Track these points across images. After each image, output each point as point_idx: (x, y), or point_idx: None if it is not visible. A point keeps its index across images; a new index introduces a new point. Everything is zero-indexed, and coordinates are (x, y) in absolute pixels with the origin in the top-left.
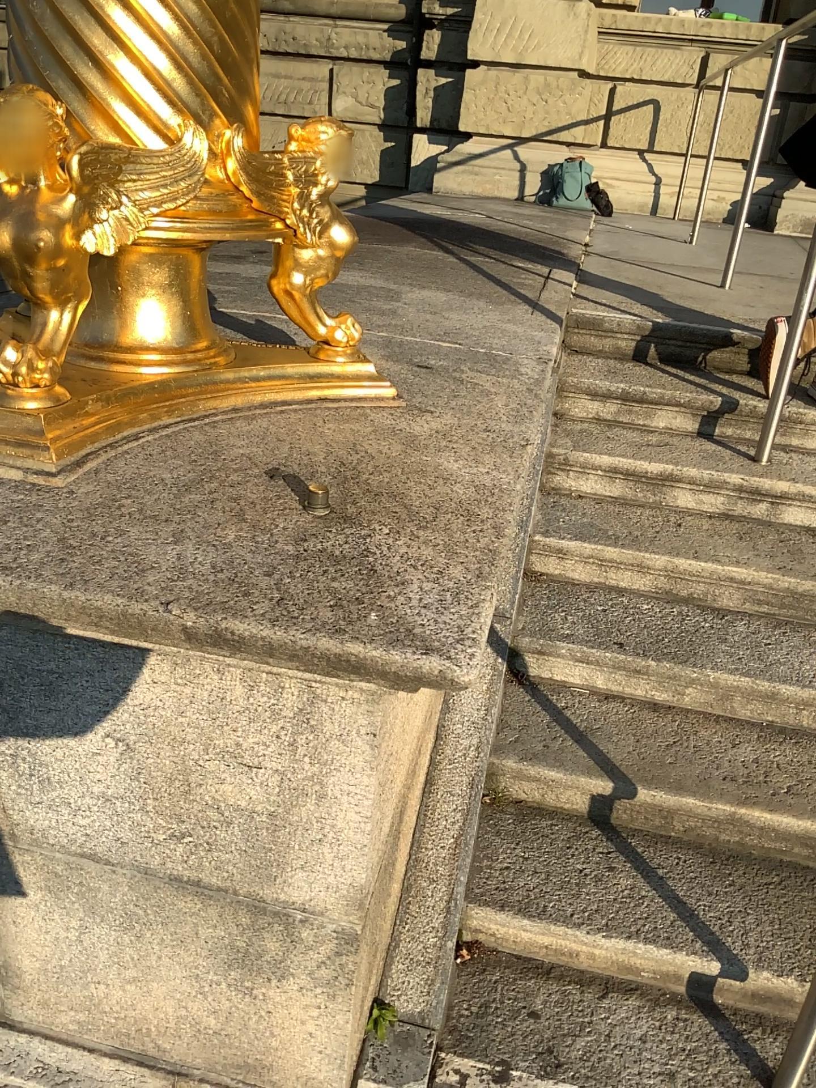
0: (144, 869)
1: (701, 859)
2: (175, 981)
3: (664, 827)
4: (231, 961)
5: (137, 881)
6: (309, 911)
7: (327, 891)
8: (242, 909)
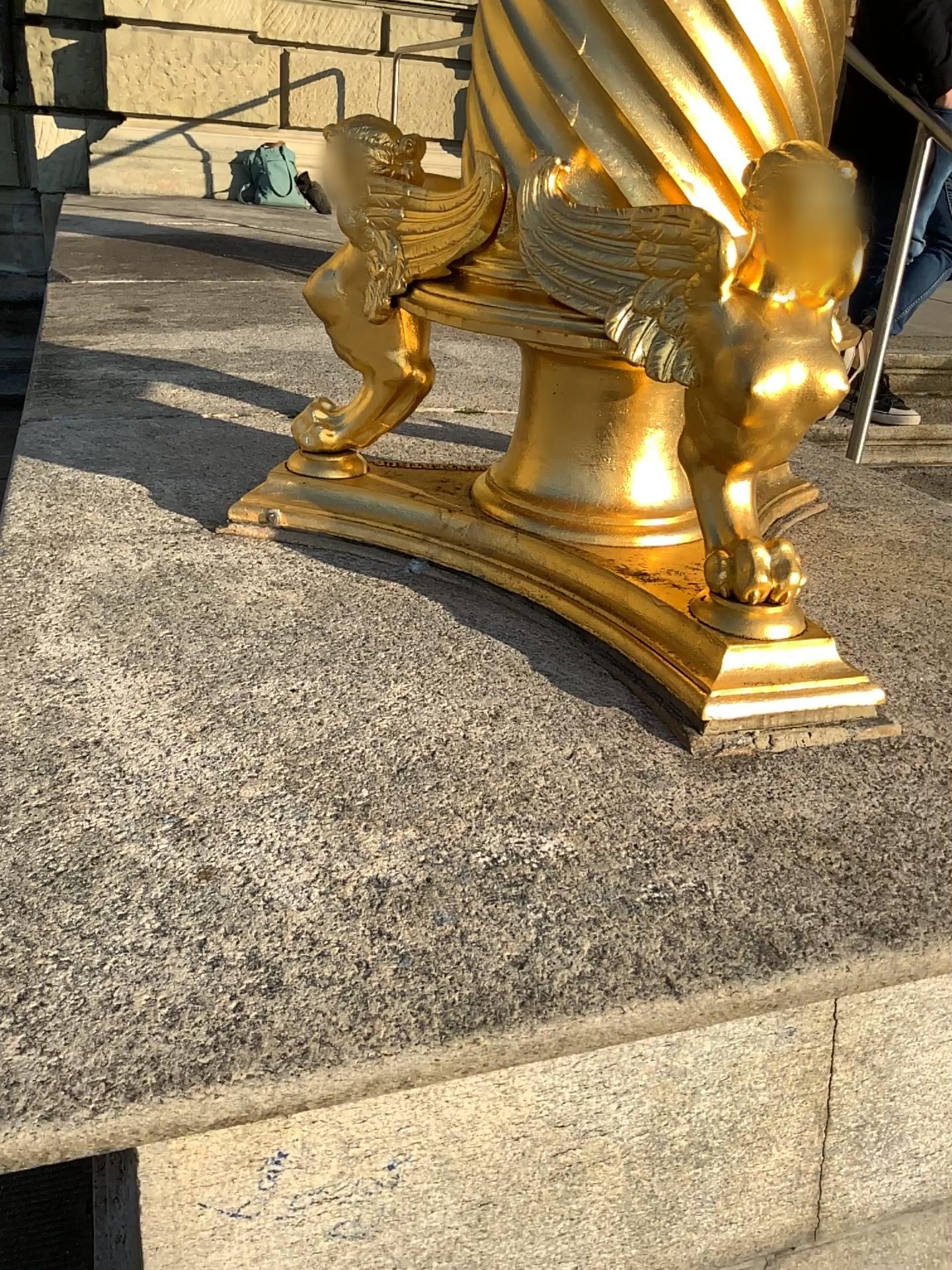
0: None
1: None
2: None
3: None
4: None
5: None
6: None
7: None
8: None
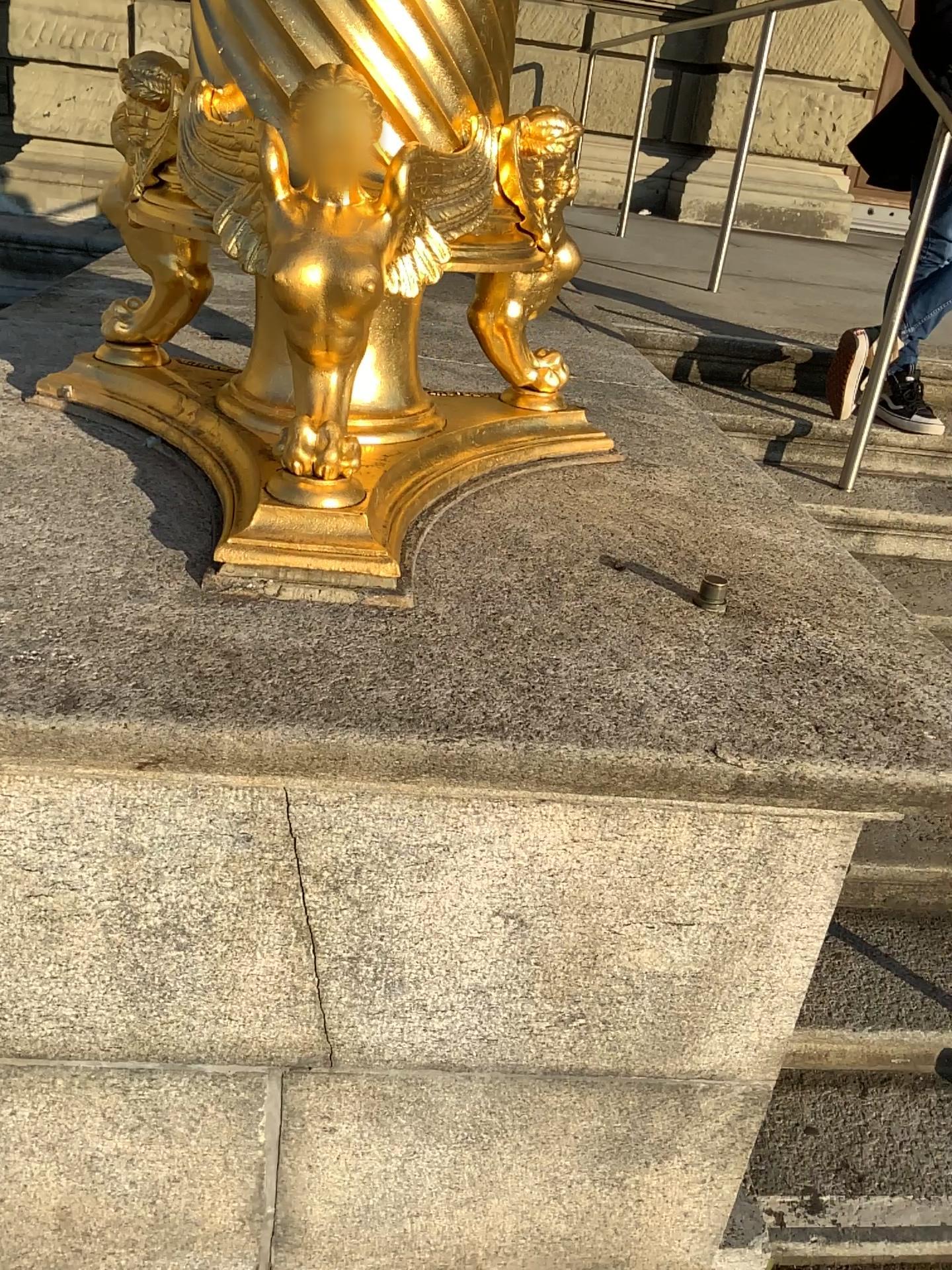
0: (514, 1065)
1: (920, 927)
2: (525, 1189)
3: (874, 899)
4: (606, 1151)
5: (500, 1082)
6: (719, 1075)
7: (747, 1048)
8: (633, 1089)
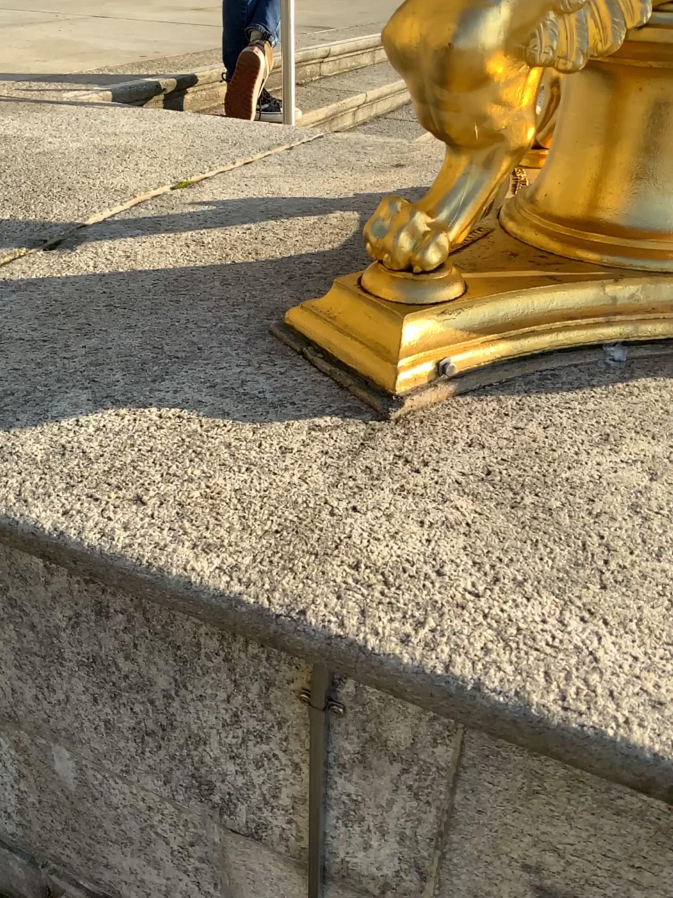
0: None
1: None
2: None
3: None
4: None
5: None
6: None
7: None
8: None
